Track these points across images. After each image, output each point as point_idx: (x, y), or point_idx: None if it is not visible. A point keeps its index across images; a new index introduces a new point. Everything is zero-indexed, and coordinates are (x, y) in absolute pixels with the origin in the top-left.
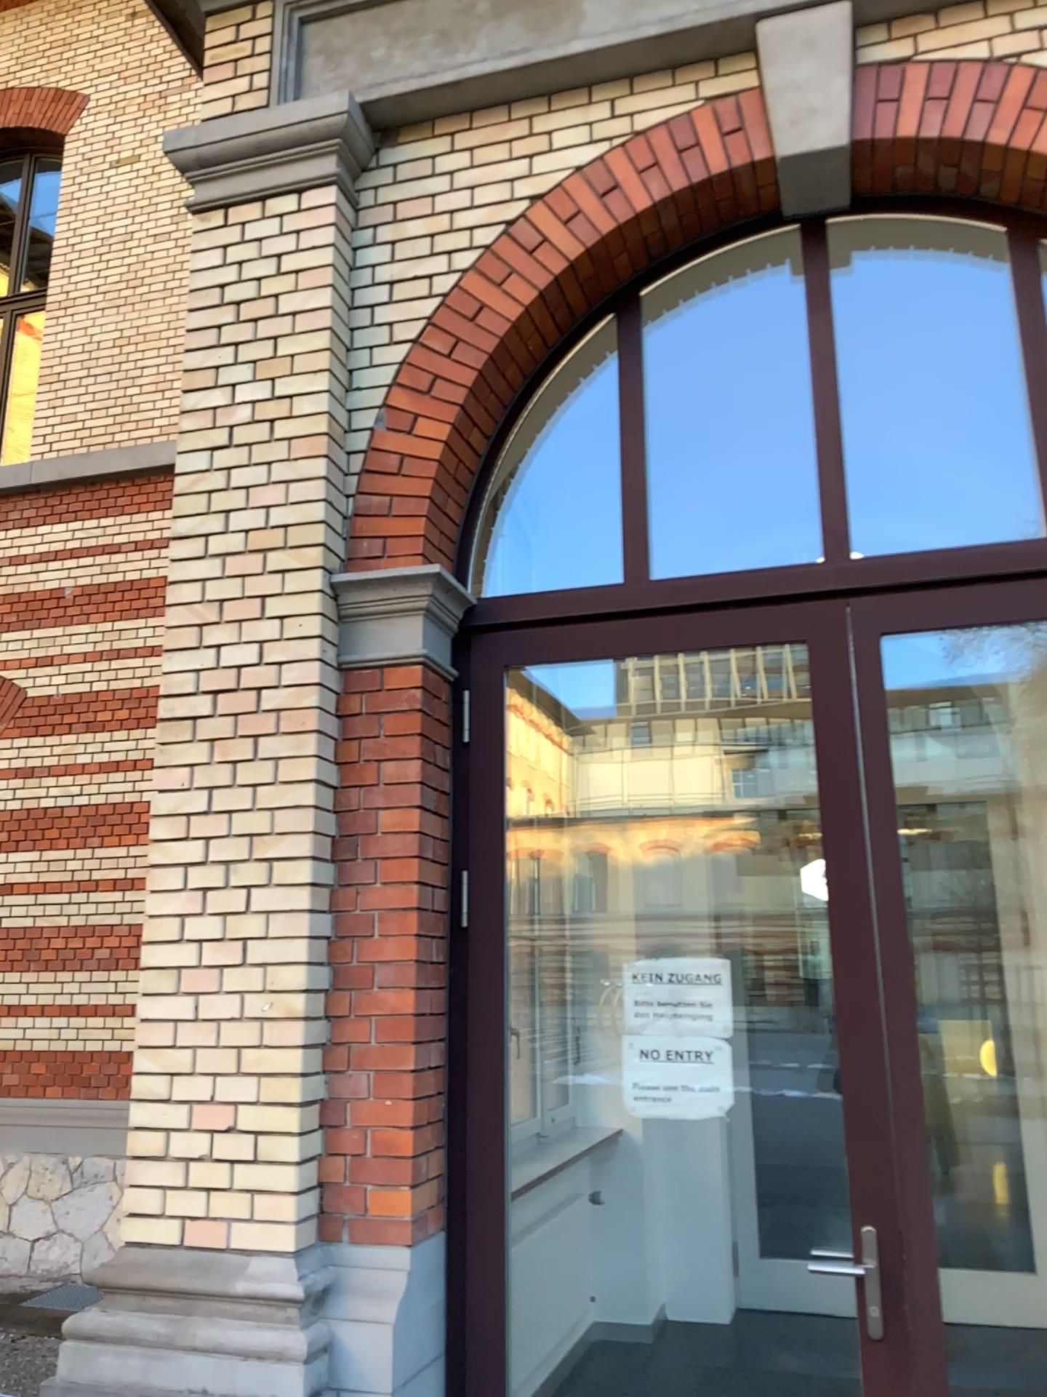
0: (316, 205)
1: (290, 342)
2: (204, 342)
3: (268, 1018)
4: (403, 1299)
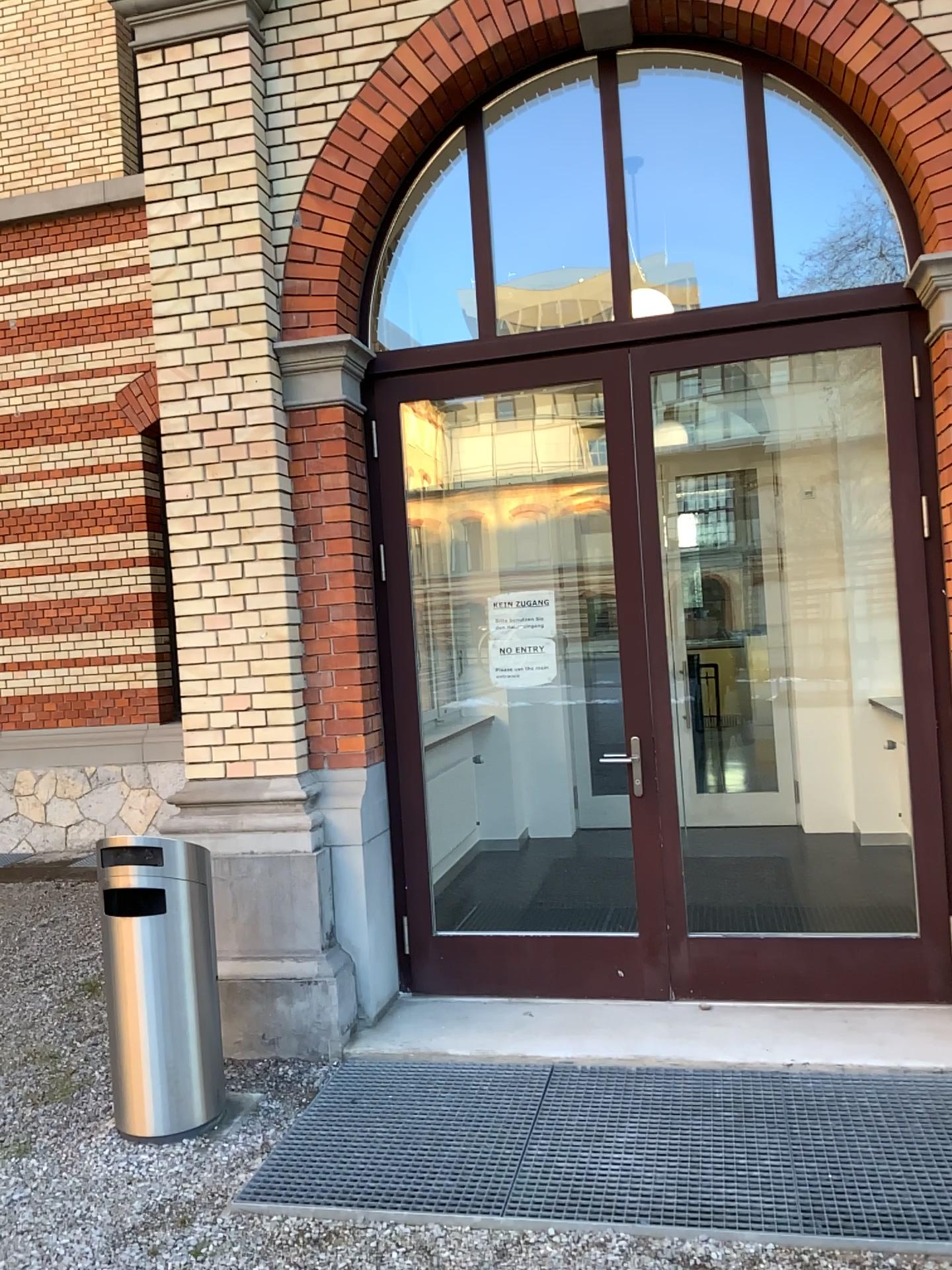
0: (233, 46)
1: (226, 163)
2: (158, 162)
3: (265, 641)
4: (364, 798)
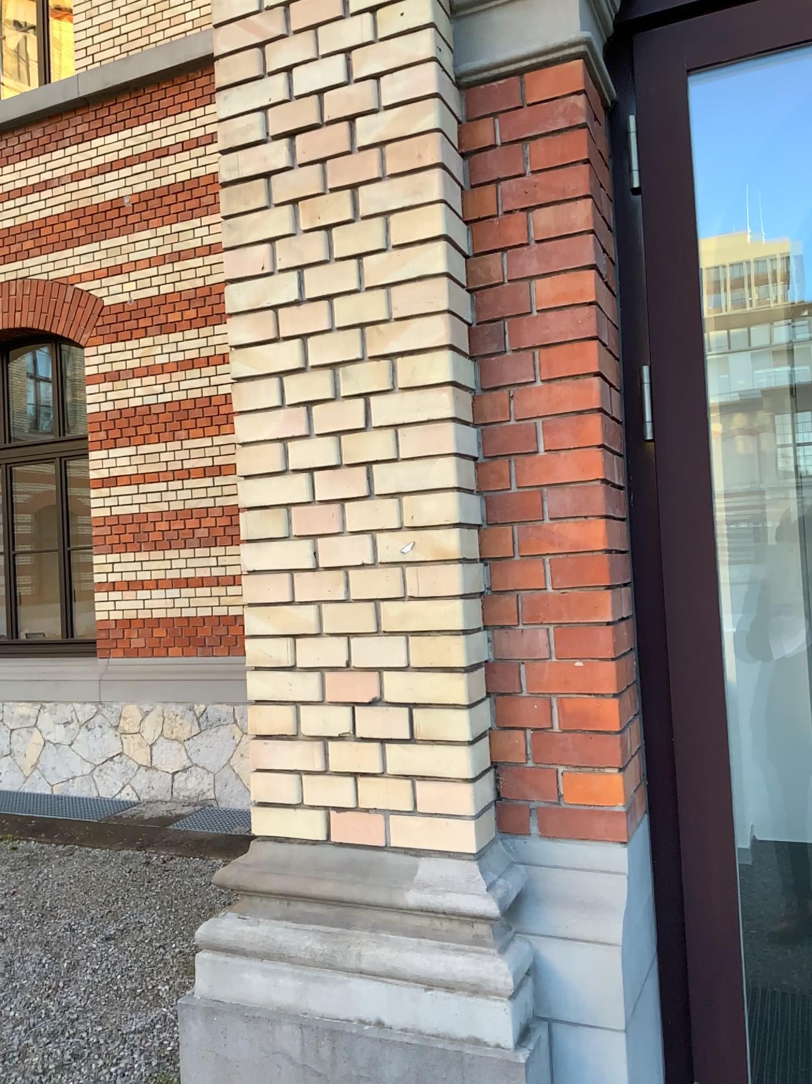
0: None
1: None
2: None
3: (411, 560)
4: (621, 908)
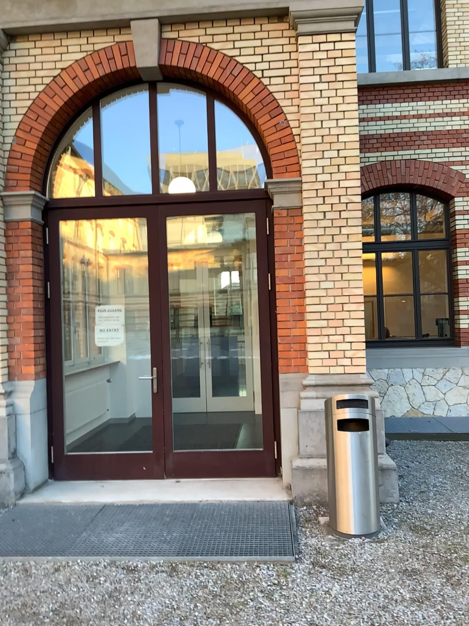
0: None
1: None
2: None
3: None
4: (32, 392)
